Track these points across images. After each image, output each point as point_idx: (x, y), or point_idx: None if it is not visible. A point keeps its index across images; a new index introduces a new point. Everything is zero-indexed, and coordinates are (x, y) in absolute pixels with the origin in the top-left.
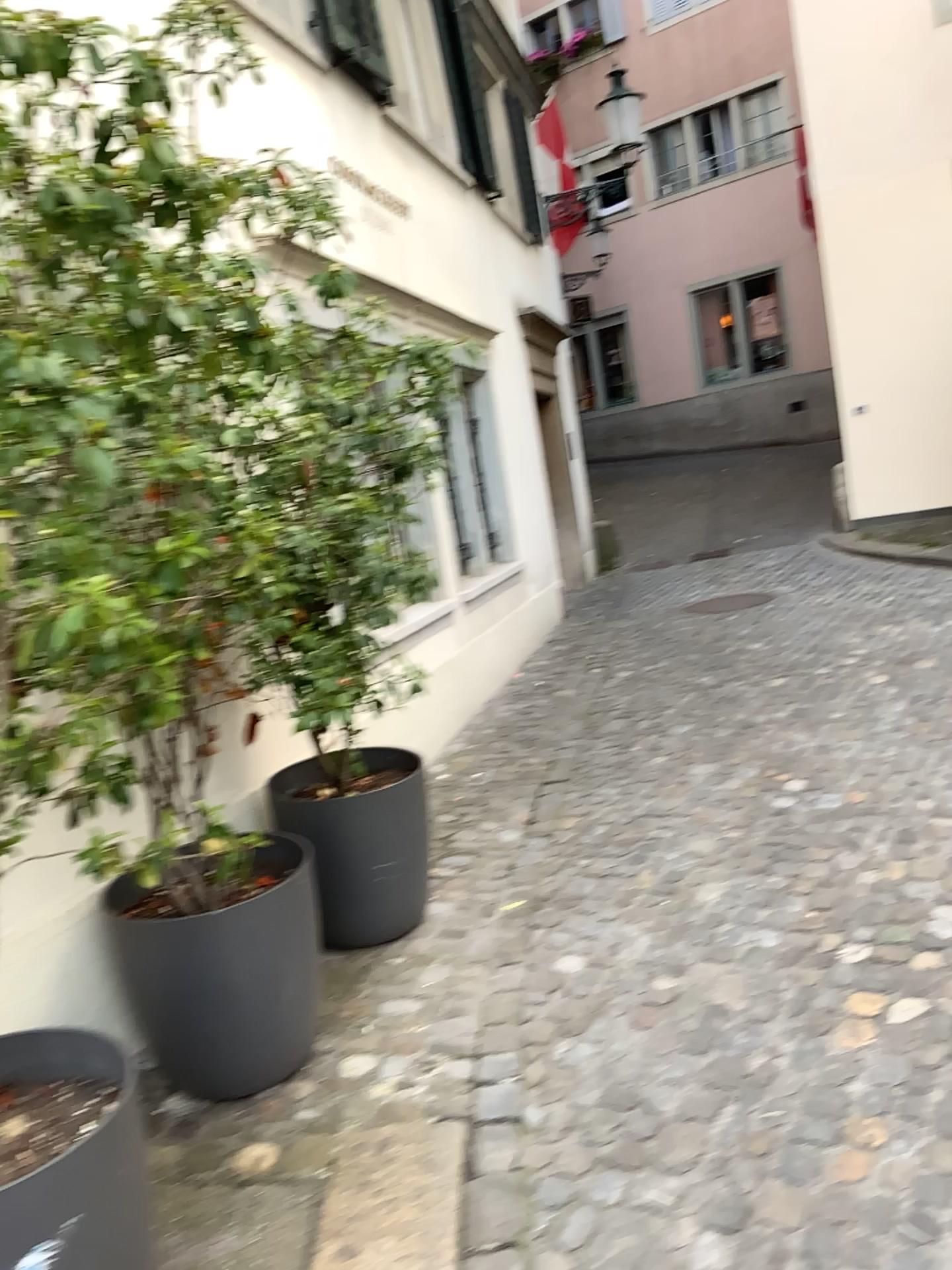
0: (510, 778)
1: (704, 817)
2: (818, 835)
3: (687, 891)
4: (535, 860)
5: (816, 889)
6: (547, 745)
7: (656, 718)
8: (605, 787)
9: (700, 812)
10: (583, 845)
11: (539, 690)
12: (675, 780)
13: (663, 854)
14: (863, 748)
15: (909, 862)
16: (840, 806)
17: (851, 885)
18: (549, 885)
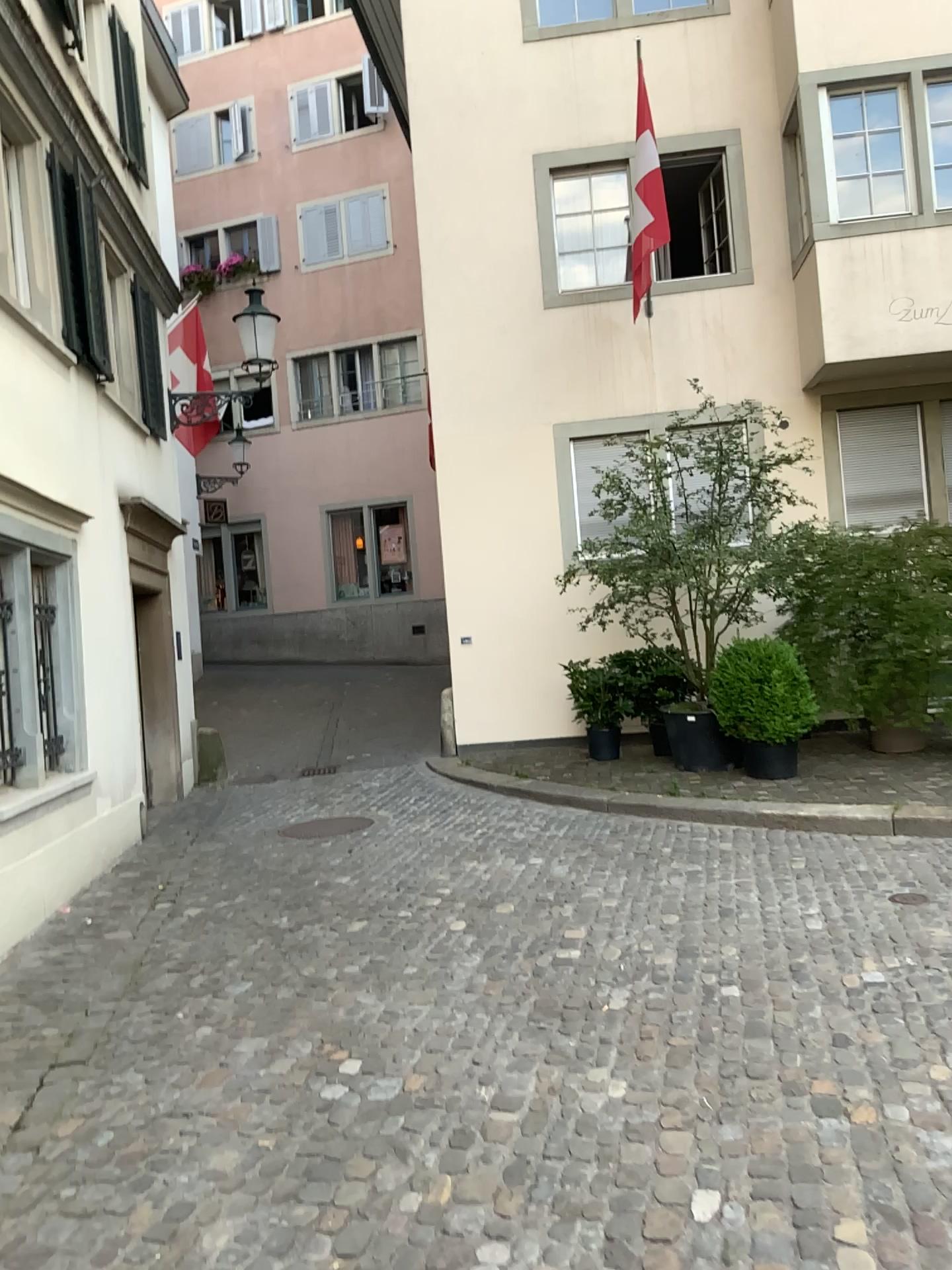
0: (10, 1056)
1: (238, 1113)
2: (367, 1138)
3: (191, 1234)
4: (2, 1188)
5: (351, 1223)
6: (72, 1007)
7: (215, 971)
8: (128, 1069)
9: (235, 1105)
10: (75, 1160)
11: (84, 931)
12: (216, 1059)
13: (174, 1173)
14: (434, 1014)
15: (463, 1176)
16: (398, 1095)
17: (393, 1214)
18: (9, 1231)
